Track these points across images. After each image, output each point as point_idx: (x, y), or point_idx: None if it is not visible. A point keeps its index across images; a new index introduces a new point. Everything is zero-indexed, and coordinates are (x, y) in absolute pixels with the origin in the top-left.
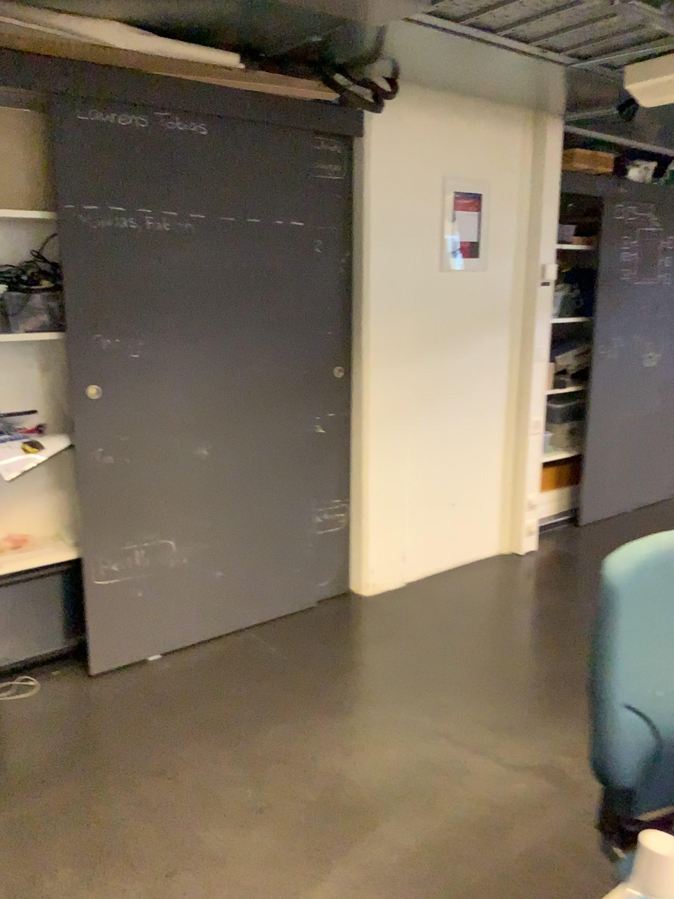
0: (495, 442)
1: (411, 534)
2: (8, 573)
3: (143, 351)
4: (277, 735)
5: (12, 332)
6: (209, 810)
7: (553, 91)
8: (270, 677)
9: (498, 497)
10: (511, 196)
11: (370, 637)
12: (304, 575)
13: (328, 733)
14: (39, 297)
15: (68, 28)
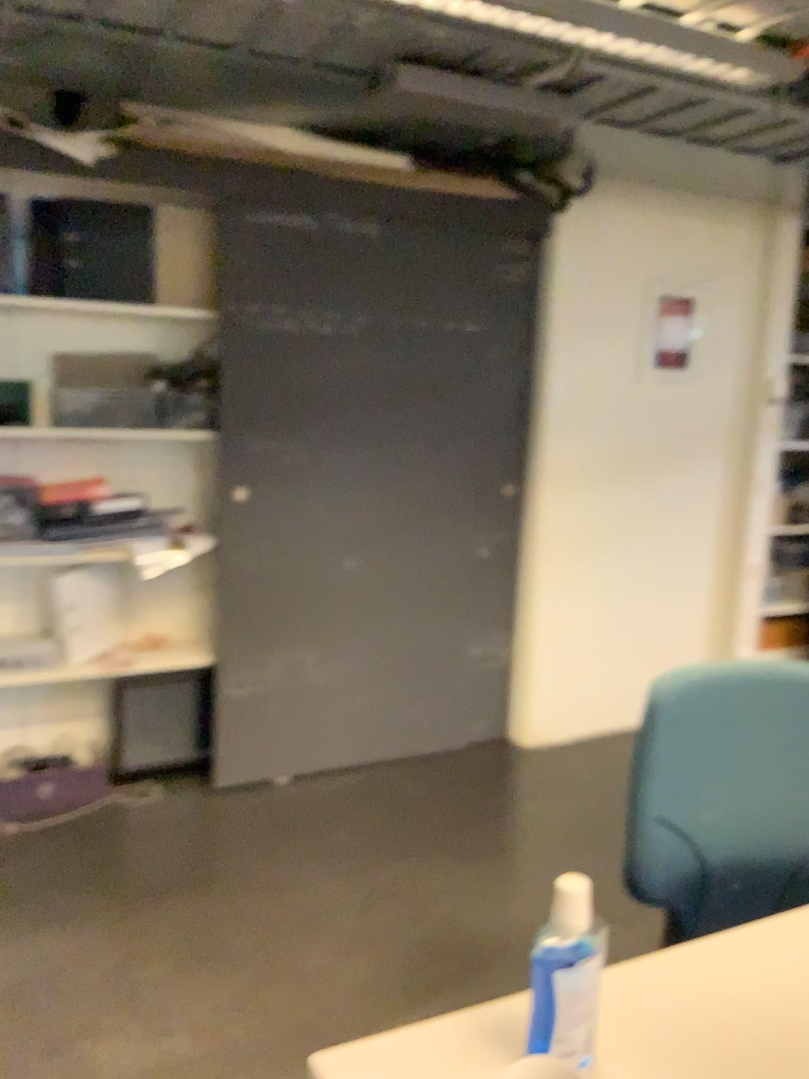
0: (697, 583)
1: (586, 679)
2: (144, 673)
3: (296, 454)
4: (394, 871)
5: (169, 427)
6: (309, 931)
7: (785, 183)
8: (400, 814)
9: (698, 649)
10: (731, 300)
11: (520, 788)
12: (456, 713)
13: (450, 878)
14: (198, 394)
15: (243, 133)
